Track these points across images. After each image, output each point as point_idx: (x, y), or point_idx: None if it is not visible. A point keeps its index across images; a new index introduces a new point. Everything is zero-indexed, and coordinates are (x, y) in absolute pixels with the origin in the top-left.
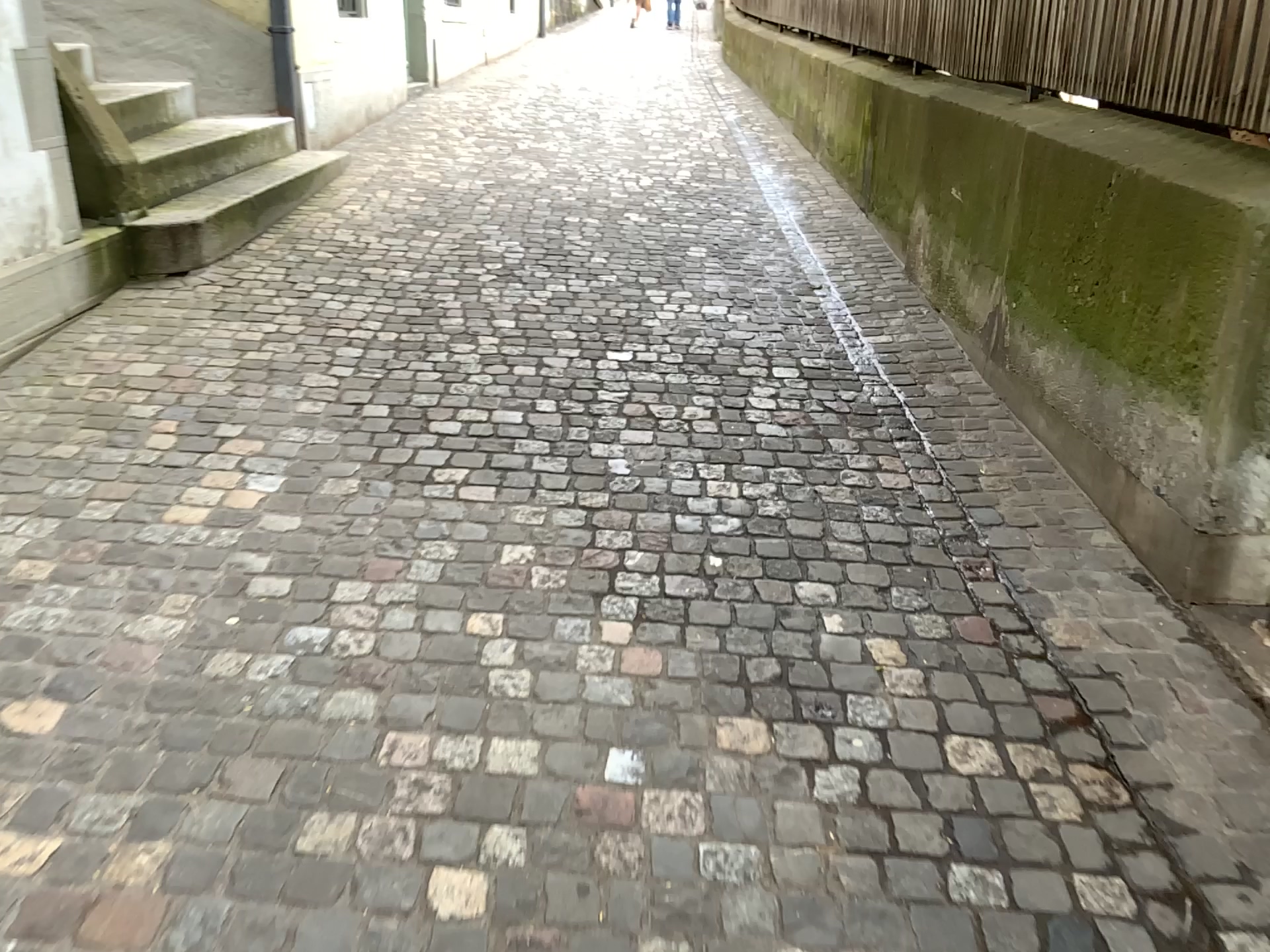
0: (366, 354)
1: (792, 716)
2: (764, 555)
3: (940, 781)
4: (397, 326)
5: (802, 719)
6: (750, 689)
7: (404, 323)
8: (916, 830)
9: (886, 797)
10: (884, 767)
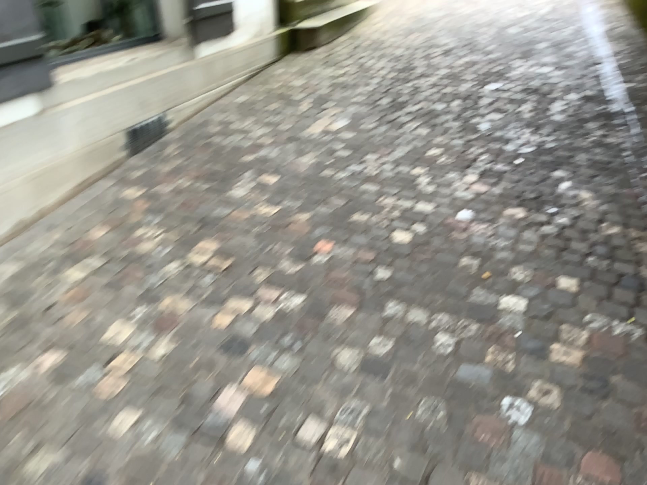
0: (383, 81)
1: (538, 210)
2: (543, 161)
3: (595, 235)
4: (397, 71)
5: (542, 211)
6: (523, 200)
7: (400, 70)
8: (579, 246)
9: (569, 236)
10: (572, 228)
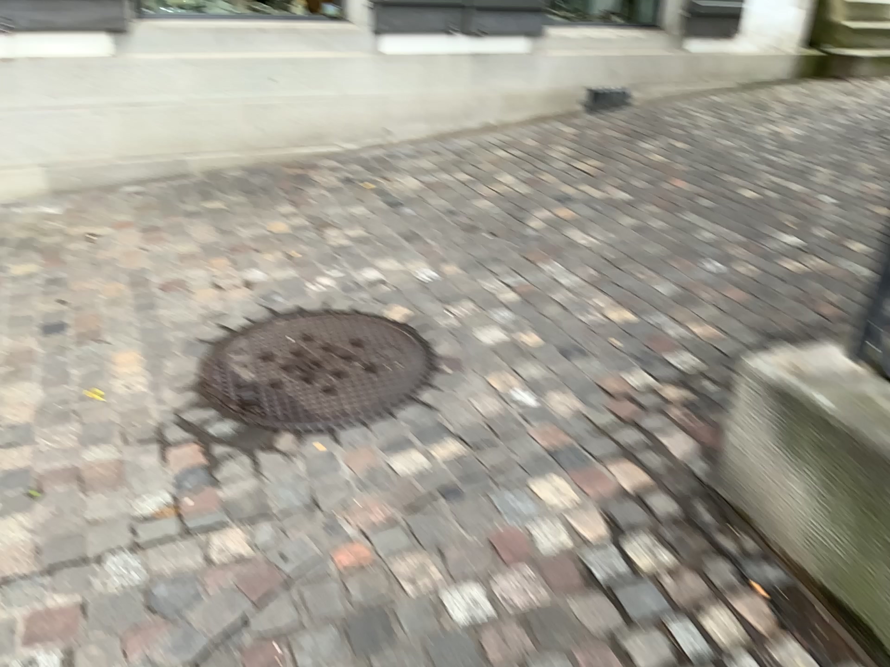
0: None
1: None
2: None
3: None
4: None
5: None
6: None
7: None
8: None
9: None
10: None
